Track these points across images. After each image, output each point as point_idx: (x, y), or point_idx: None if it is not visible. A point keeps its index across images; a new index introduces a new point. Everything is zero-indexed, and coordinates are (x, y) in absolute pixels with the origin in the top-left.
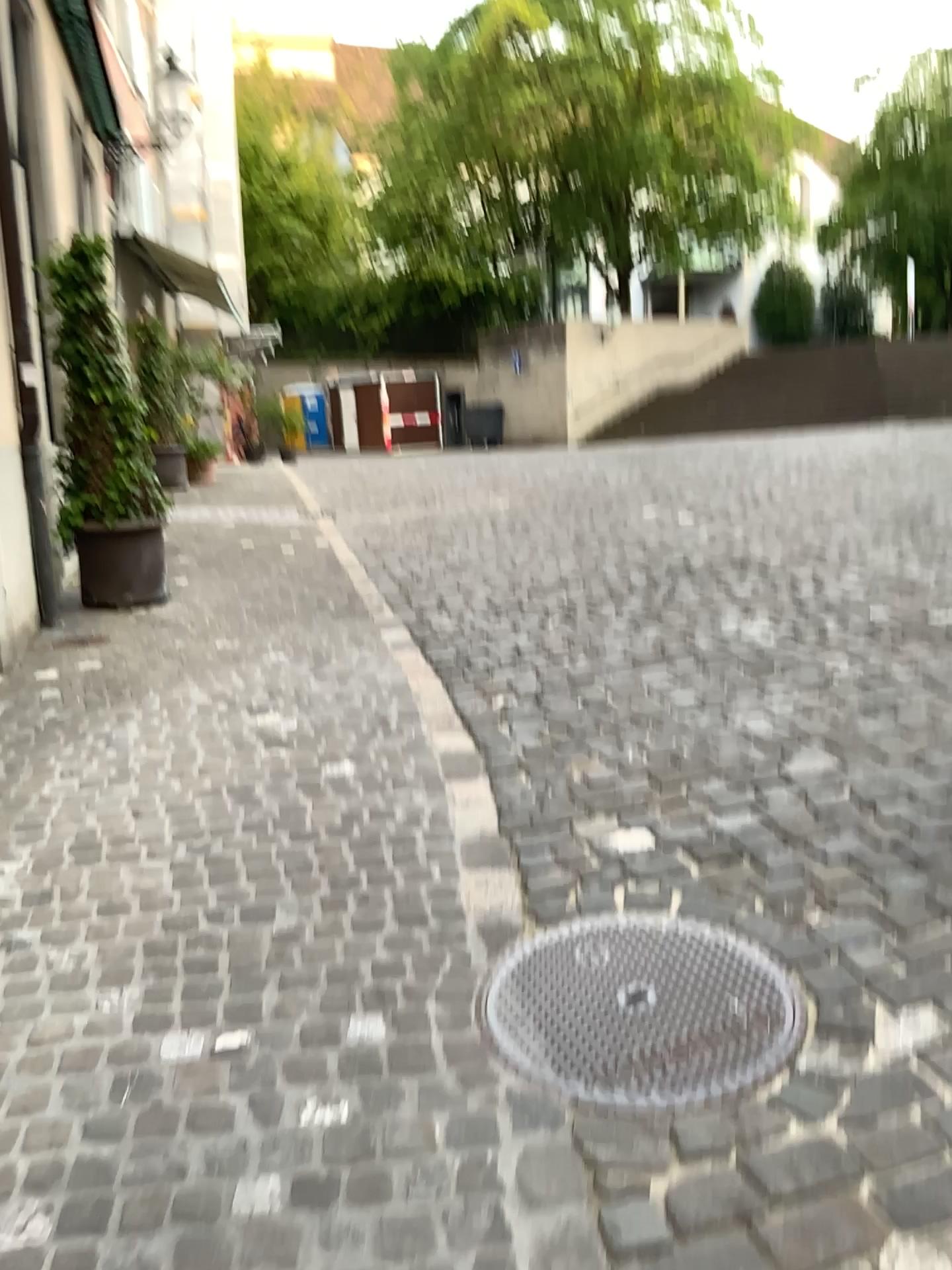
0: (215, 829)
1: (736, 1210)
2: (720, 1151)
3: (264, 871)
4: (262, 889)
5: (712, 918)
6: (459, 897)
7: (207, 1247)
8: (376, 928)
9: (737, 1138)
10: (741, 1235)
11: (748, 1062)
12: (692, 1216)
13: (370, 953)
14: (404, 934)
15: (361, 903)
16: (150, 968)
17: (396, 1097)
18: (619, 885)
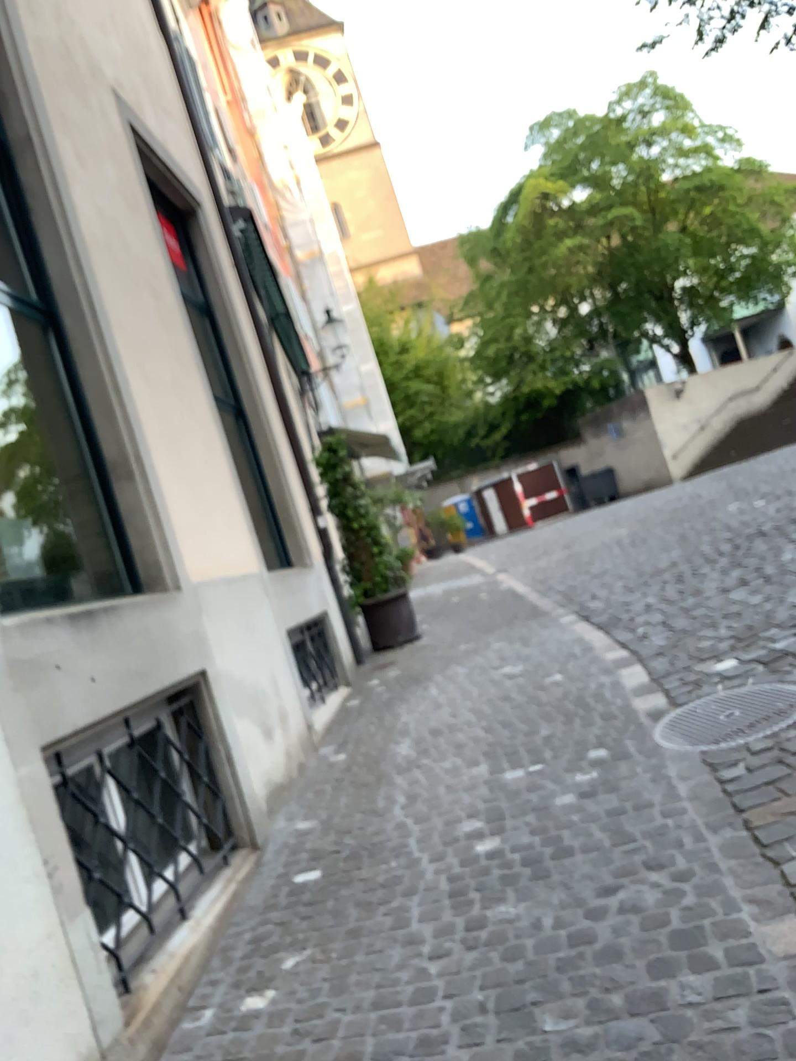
0: (497, 712)
1: (775, 759)
2: (769, 747)
3: (529, 719)
4: (530, 724)
5: (768, 681)
6: (632, 706)
7: (549, 812)
8: (592, 724)
9: (777, 742)
10: (778, 766)
11: (784, 720)
12: (755, 765)
13: (592, 732)
14: (607, 723)
15: (582, 718)
16: (488, 758)
17: (617, 766)
18: (718, 683)
